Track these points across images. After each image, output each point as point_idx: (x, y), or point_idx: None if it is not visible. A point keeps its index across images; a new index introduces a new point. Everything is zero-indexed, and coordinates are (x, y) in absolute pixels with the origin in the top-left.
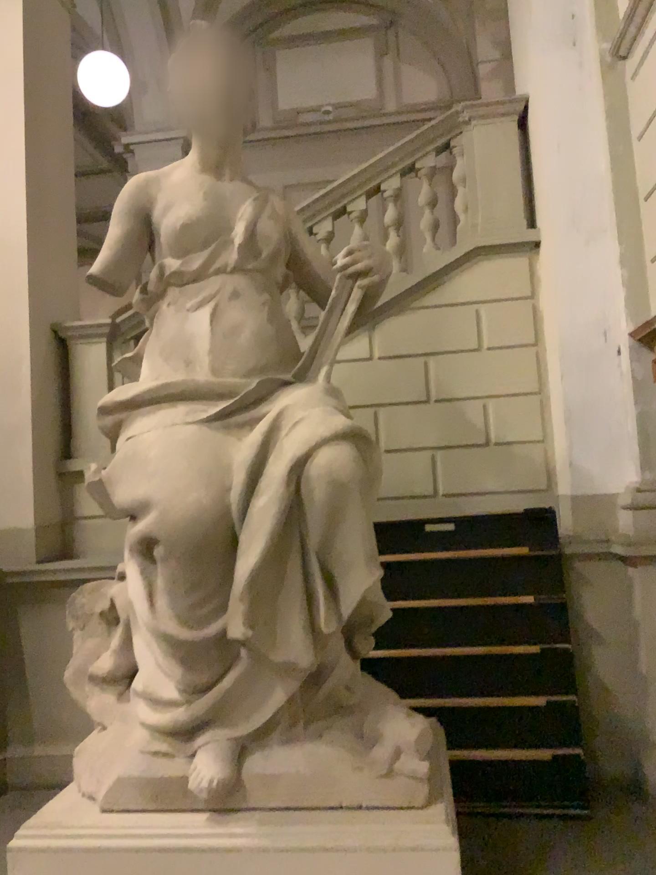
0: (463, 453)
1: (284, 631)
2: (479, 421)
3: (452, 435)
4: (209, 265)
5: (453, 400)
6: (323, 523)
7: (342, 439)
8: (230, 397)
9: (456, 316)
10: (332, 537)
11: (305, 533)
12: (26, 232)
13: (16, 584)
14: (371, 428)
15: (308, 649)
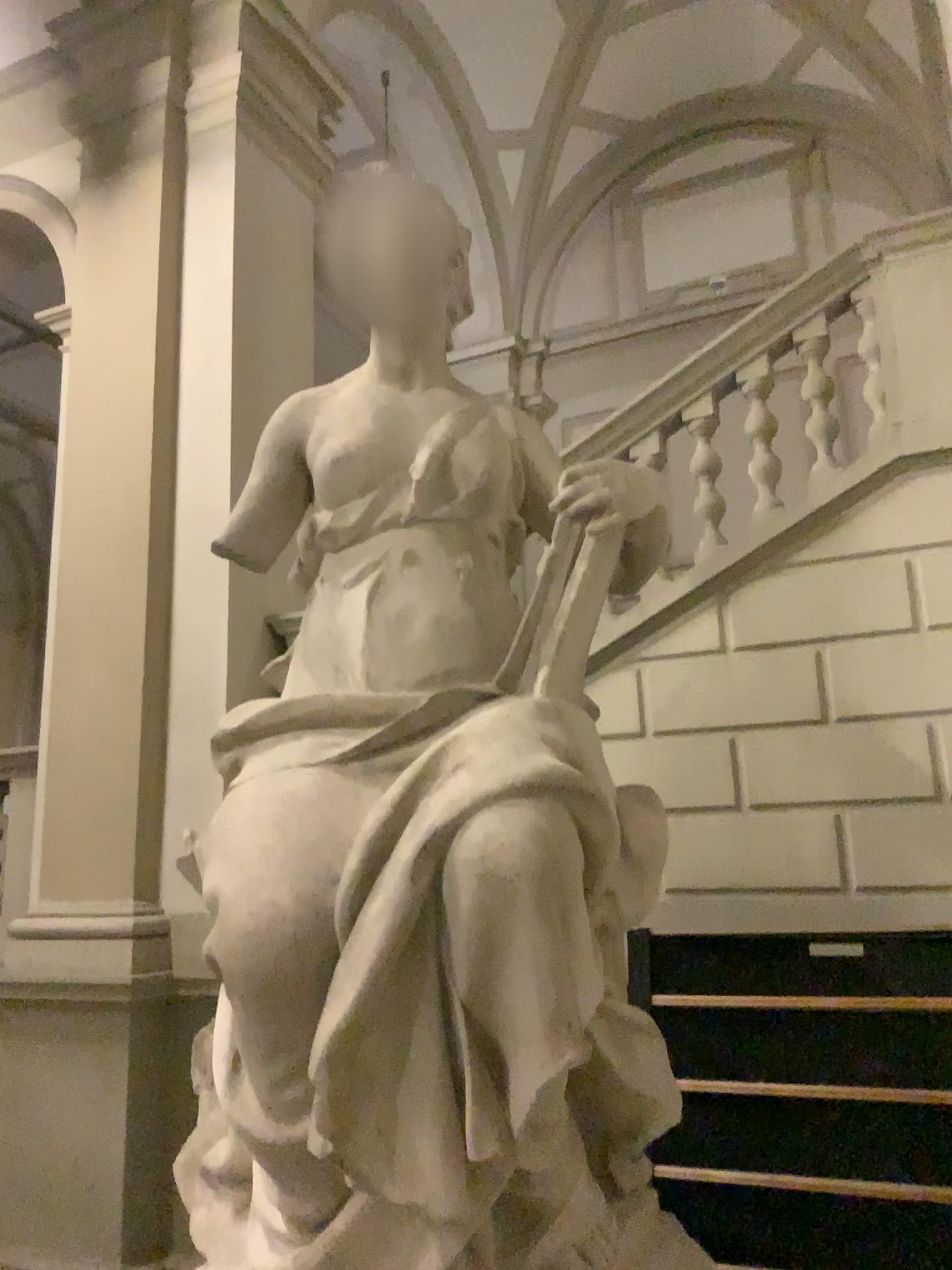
0: (889, 813)
1: (406, 1146)
2: (918, 758)
3: (868, 782)
4: (371, 517)
5: (869, 721)
6: (470, 951)
7: (527, 797)
8: (387, 723)
9: (869, 576)
10: (492, 977)
11: (441, 968)
12: (227, 492)
13: (193, 1000)
14: (724, 768)
15: (445, 1185)
